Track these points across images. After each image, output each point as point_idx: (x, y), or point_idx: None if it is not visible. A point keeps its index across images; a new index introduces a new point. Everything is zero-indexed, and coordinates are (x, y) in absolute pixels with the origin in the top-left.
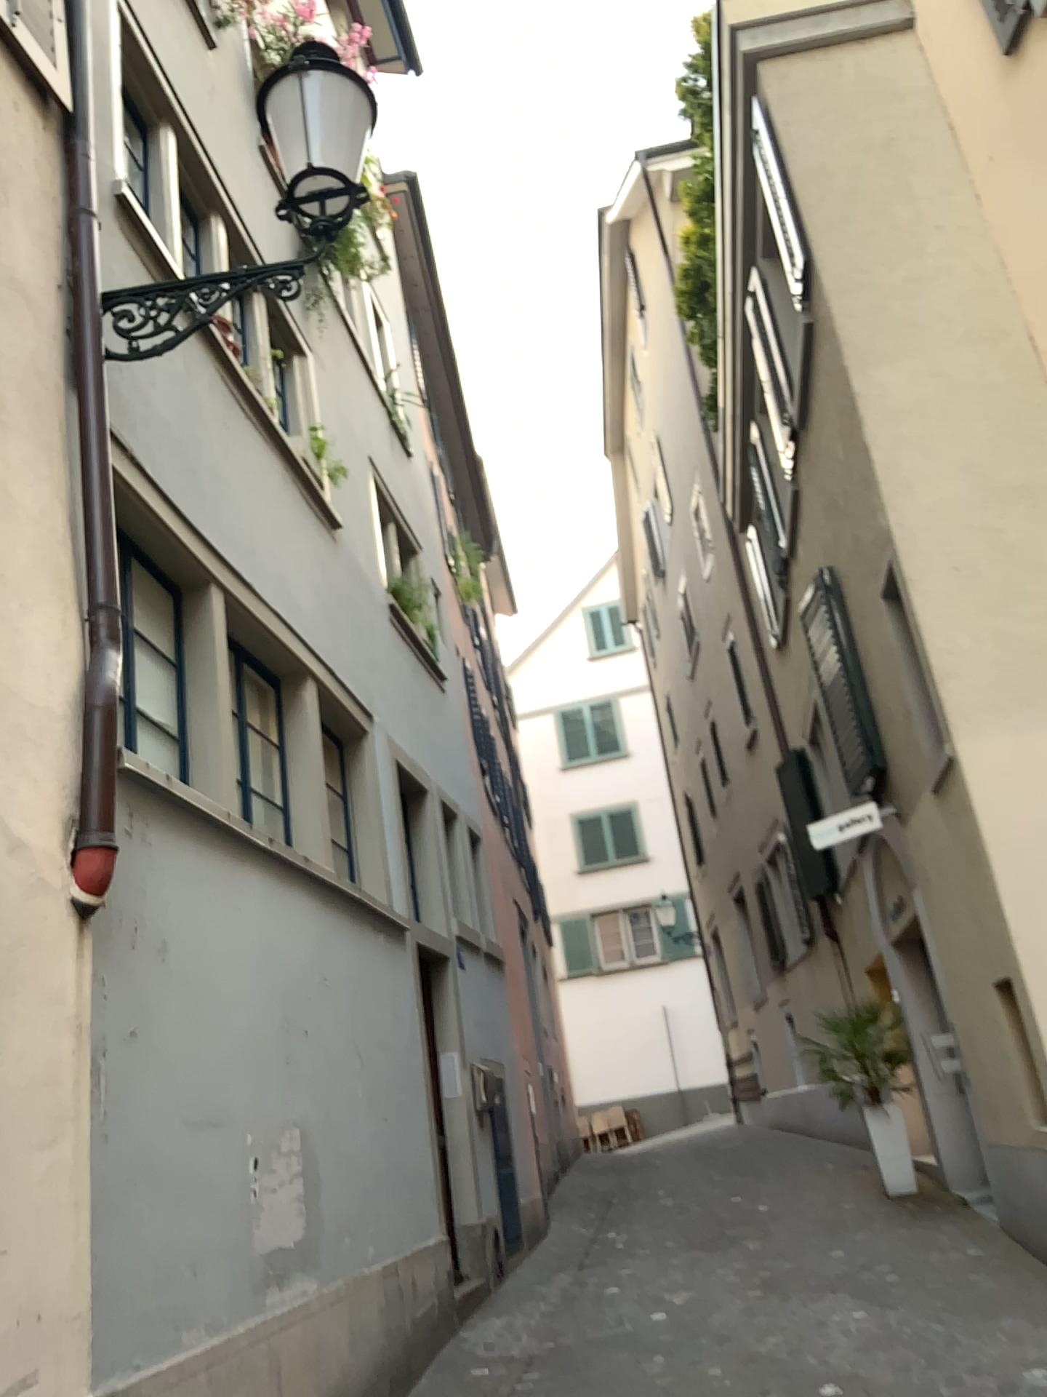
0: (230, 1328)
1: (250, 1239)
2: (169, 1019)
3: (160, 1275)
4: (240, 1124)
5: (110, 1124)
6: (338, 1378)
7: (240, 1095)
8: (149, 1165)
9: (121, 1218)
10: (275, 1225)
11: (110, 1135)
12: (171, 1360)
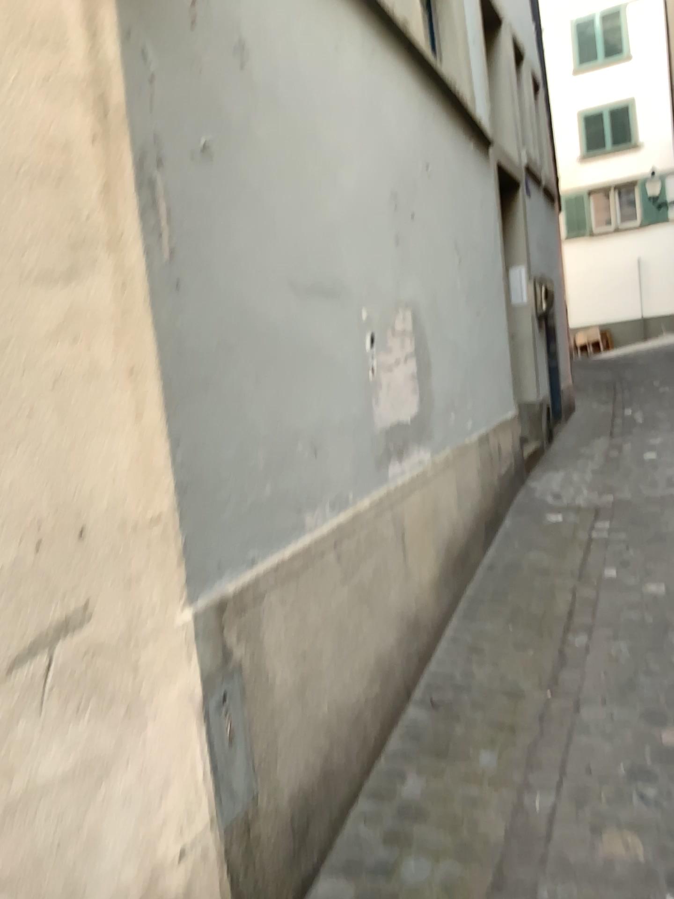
0: (357, 506)
1: (371, 418)
2: (258, 148)
3: (272, 462)
4: (354, 298)
5: (178, 269)
6: (450, 532)
7: (352, 266)
8: (246, 331)
9: (210, 395)
10: (394, 403)
11: (179, 284)
12: (294, 551)
